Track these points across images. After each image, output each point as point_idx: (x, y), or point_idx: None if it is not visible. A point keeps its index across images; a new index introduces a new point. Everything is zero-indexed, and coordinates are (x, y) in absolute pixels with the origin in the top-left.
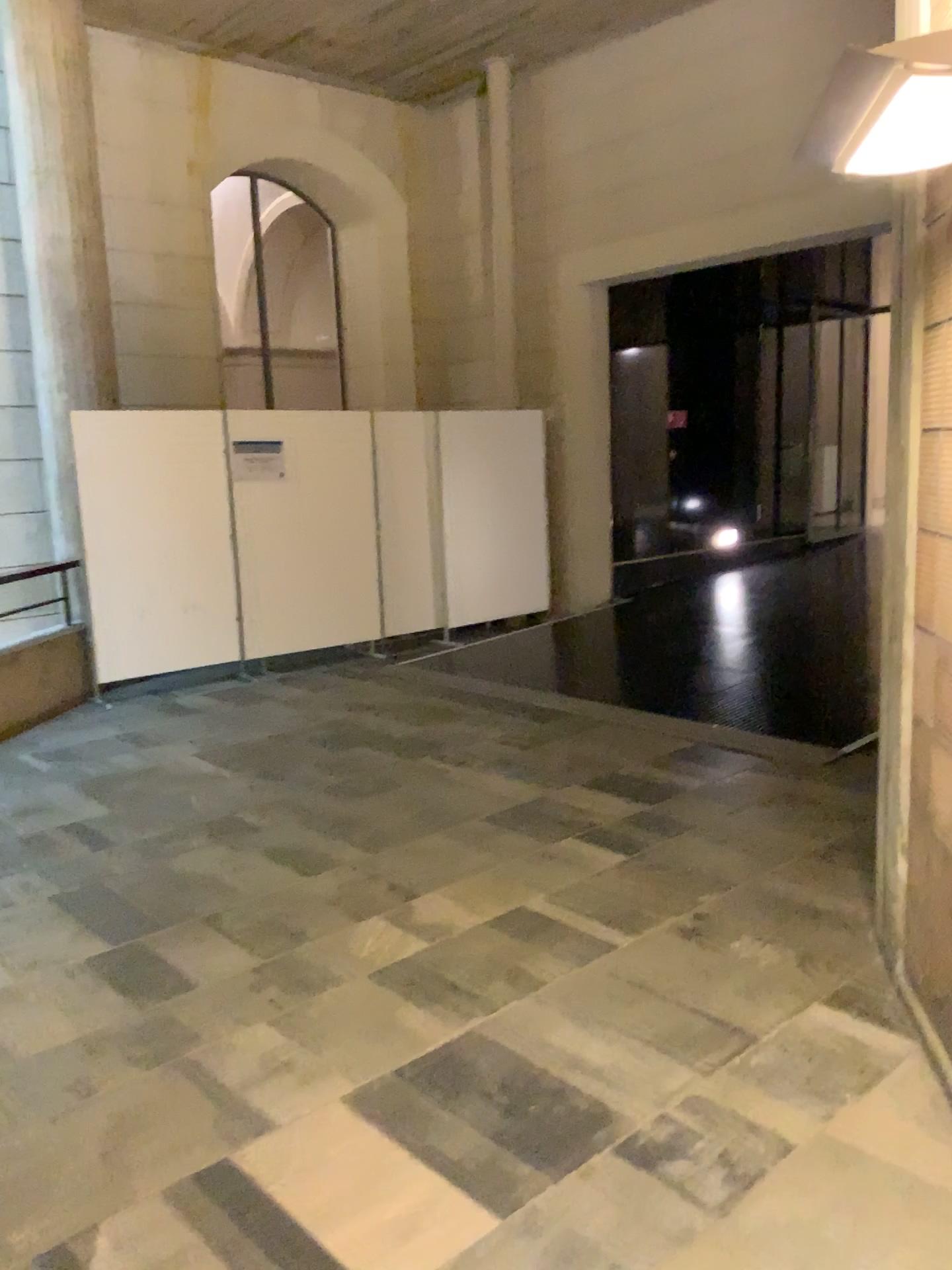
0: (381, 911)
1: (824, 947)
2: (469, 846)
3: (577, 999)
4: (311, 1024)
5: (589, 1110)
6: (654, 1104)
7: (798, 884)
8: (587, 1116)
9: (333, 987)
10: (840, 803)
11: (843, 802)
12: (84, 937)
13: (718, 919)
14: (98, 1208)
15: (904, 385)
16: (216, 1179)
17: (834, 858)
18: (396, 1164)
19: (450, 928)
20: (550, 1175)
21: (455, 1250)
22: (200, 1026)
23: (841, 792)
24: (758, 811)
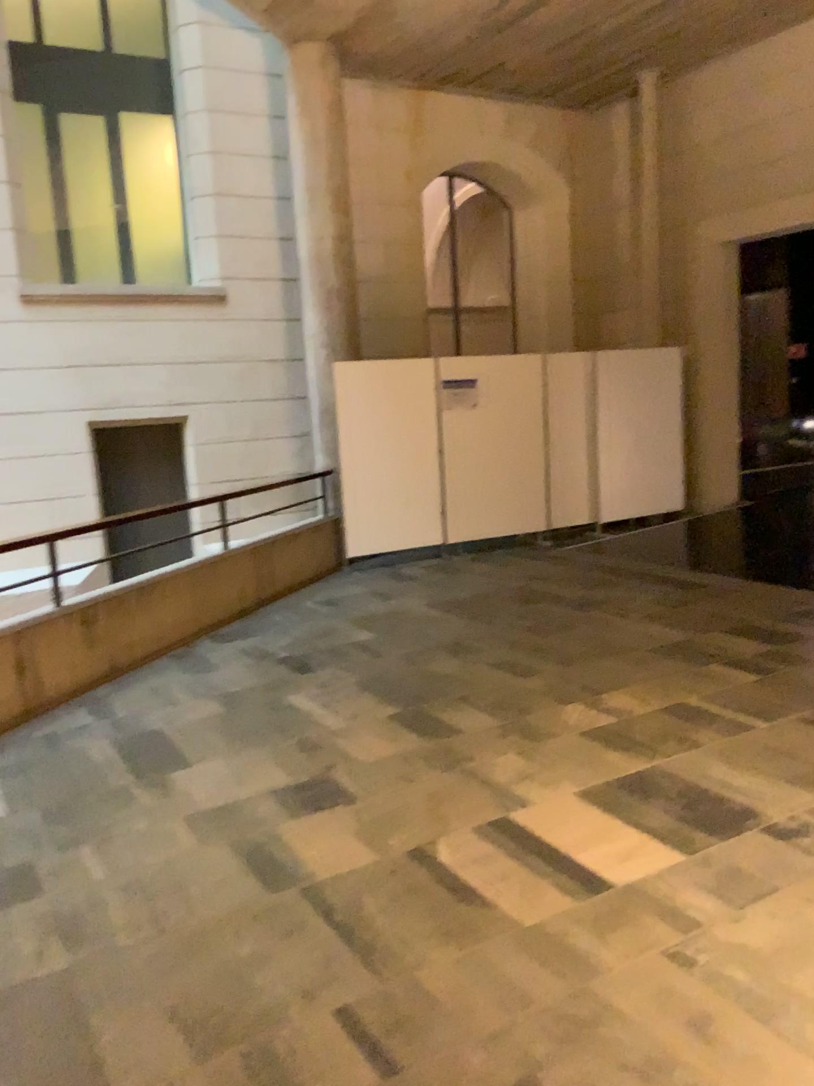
0: (580, 699)
1: None
2: (638, 665)
3: (727, 752)
4: (544, 757)
5: (740, 809)
6: (785, 809)
7: None
8: (739, 811)
9: (555, 739)
10: None
11: None
12: (383, 705)
13: None
14: (436, 832)
15: None
16: (502, 825)
17: None
18: (614, 825)
19: (631, 711)
20: (716, 837)
21: (659, 865)
22: (472, 754)
23: None
24: None
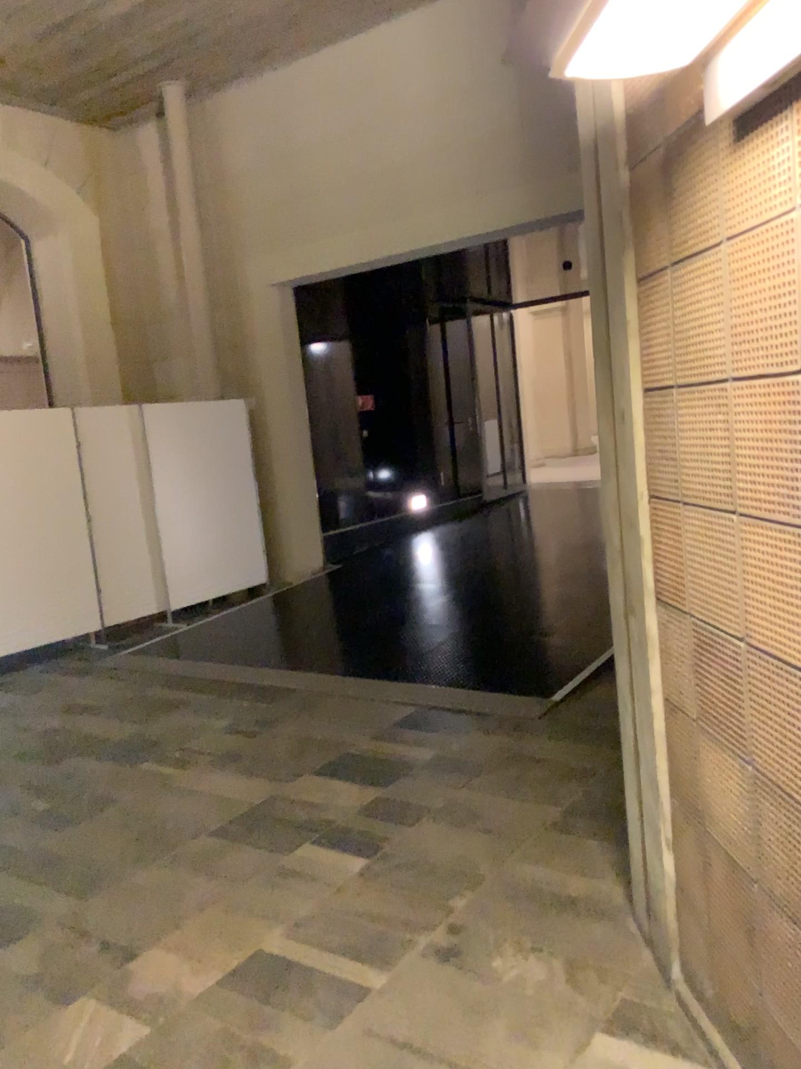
0: (92, 982)
1: (589, 947)
2: (196, 870)
3: None
4: None
5: None
6: None
7: (547, 866)
8: None
9: None
10: (564, 758)
11: (566, 756)
12: None
13: (474, 927)
14: None
15: (618, 343)
16: None
17: (574, 827)
18: None
19: (176, 995)
20: None
21: None
22: None
23: (562, 745)
24: (490, 779)
